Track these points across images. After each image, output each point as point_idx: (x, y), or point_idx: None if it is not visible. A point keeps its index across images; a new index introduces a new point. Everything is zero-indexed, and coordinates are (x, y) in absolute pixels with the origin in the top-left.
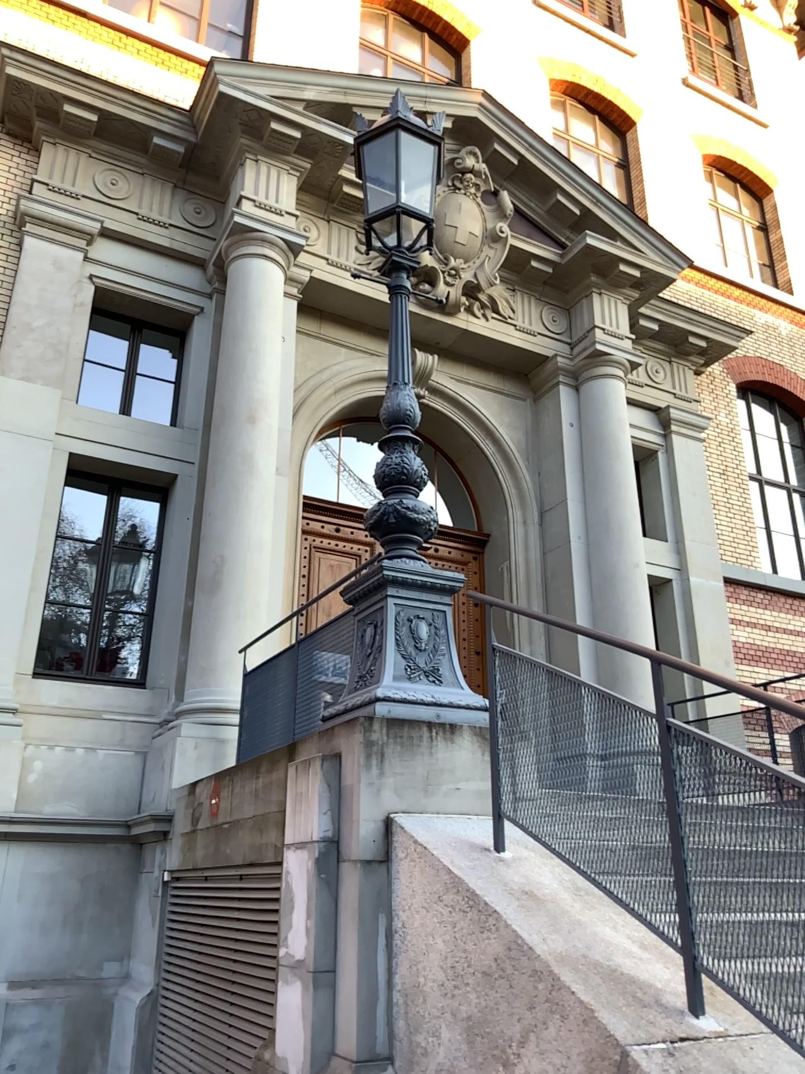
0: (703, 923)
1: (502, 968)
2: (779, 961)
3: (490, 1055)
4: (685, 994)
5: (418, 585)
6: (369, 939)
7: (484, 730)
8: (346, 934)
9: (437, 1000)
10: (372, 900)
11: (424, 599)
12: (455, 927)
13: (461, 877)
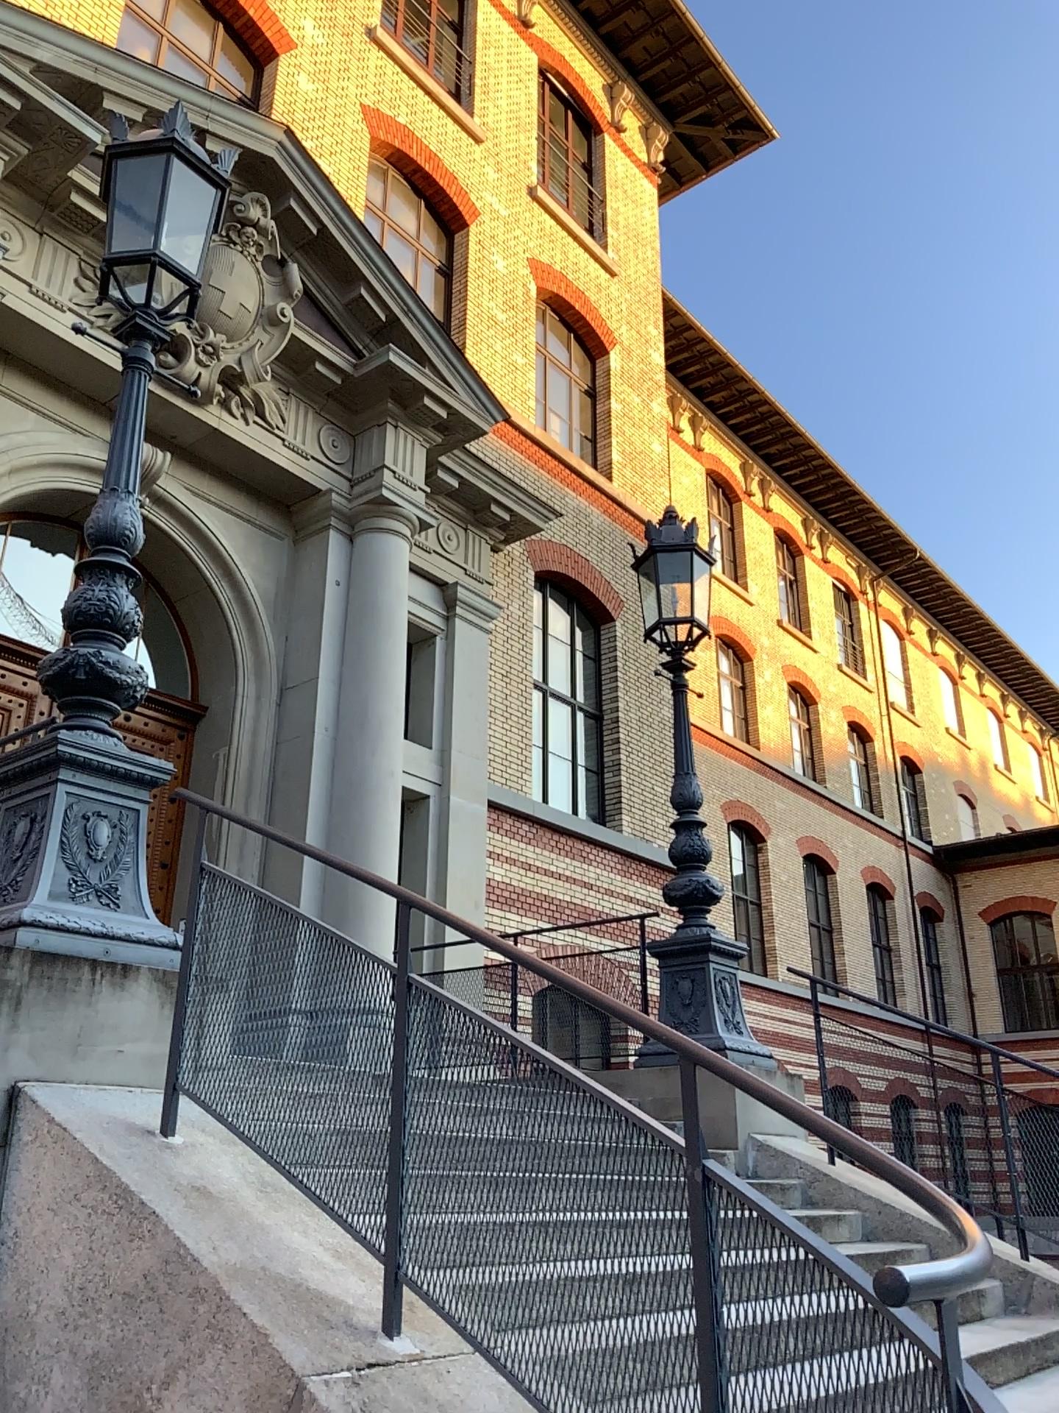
0: (416, 1225)
1: (151, 1290)
2: (494, 1268)
3: (117, 1406)
4: (380, 1312)
5: (104, 770)
6: None
7: (166, 973)
8: None
9: (49, 1337)
10: None
11: (109, 790)
12: (91, 1236)
13: (110, 1169)
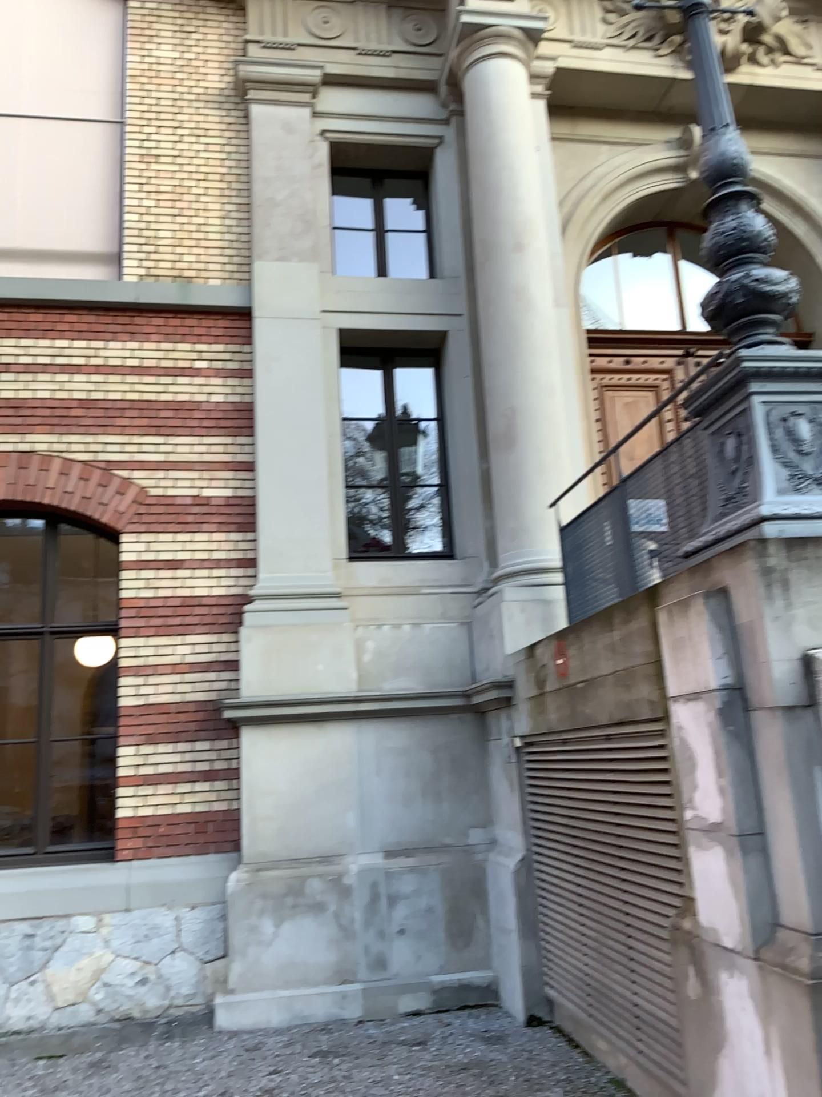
0: None
1: None
2: None
3: None
4: None
5: (787, 374)
6: (806, 796)
7: None
8: (774, 792)
9: None
10: (801, 751)
11: (797, 389)
12: None
13: None
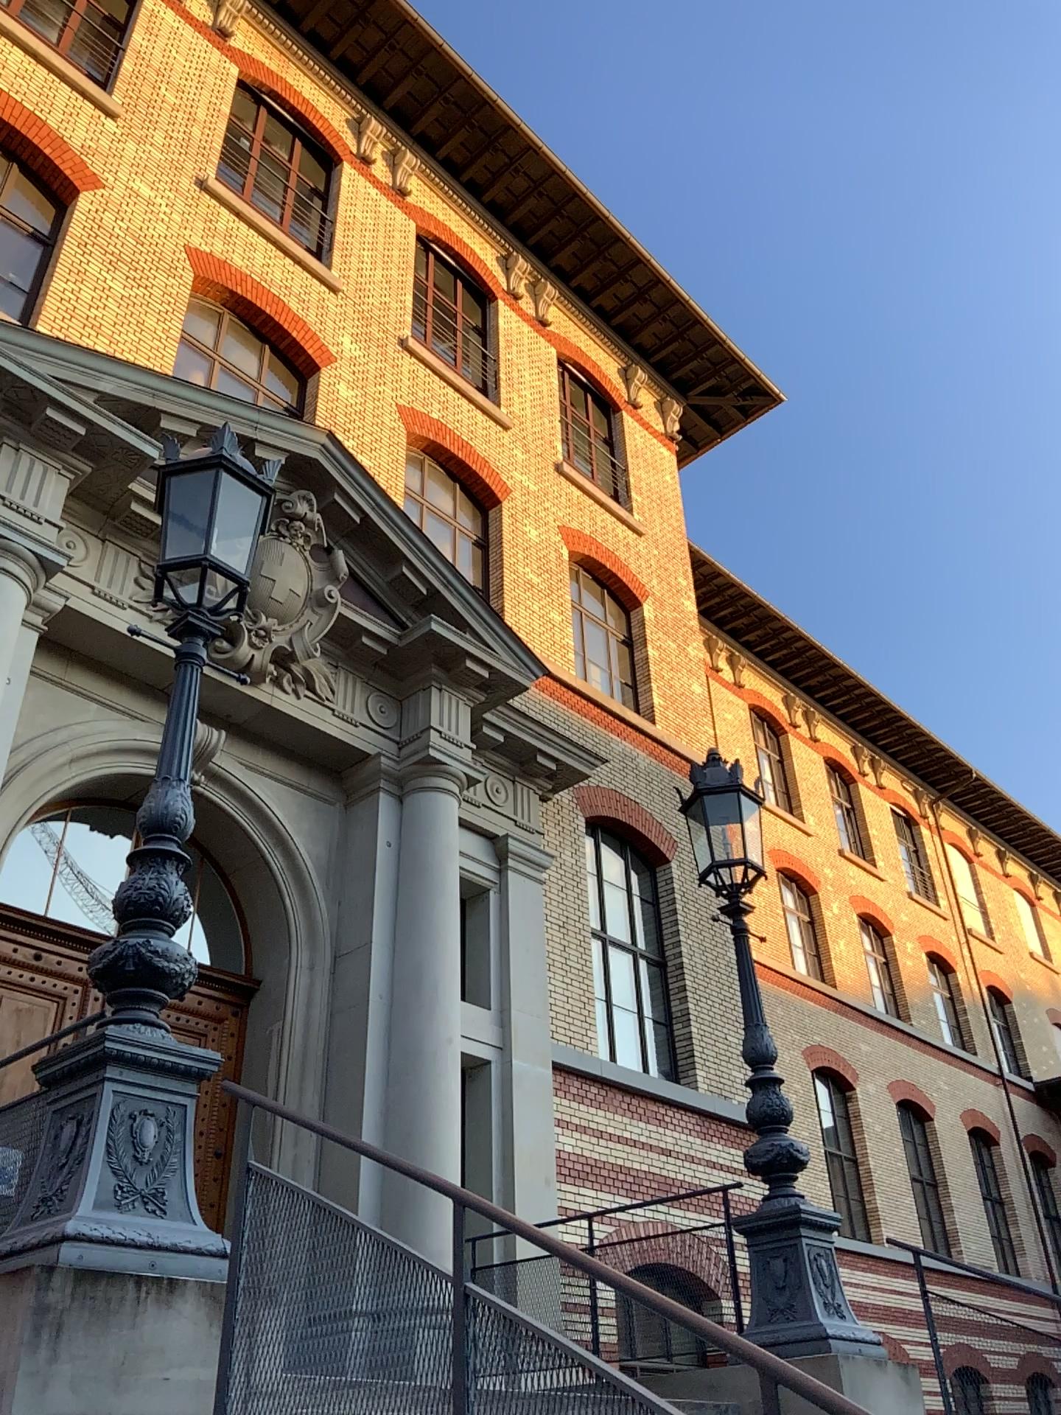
0: None
1: None
2: None
3: None
4: None
5: (152, 1064)
6: None
7: (215, 1285)
8: None
9: None
10: None
11: (157, 1085)
12: None
13: None
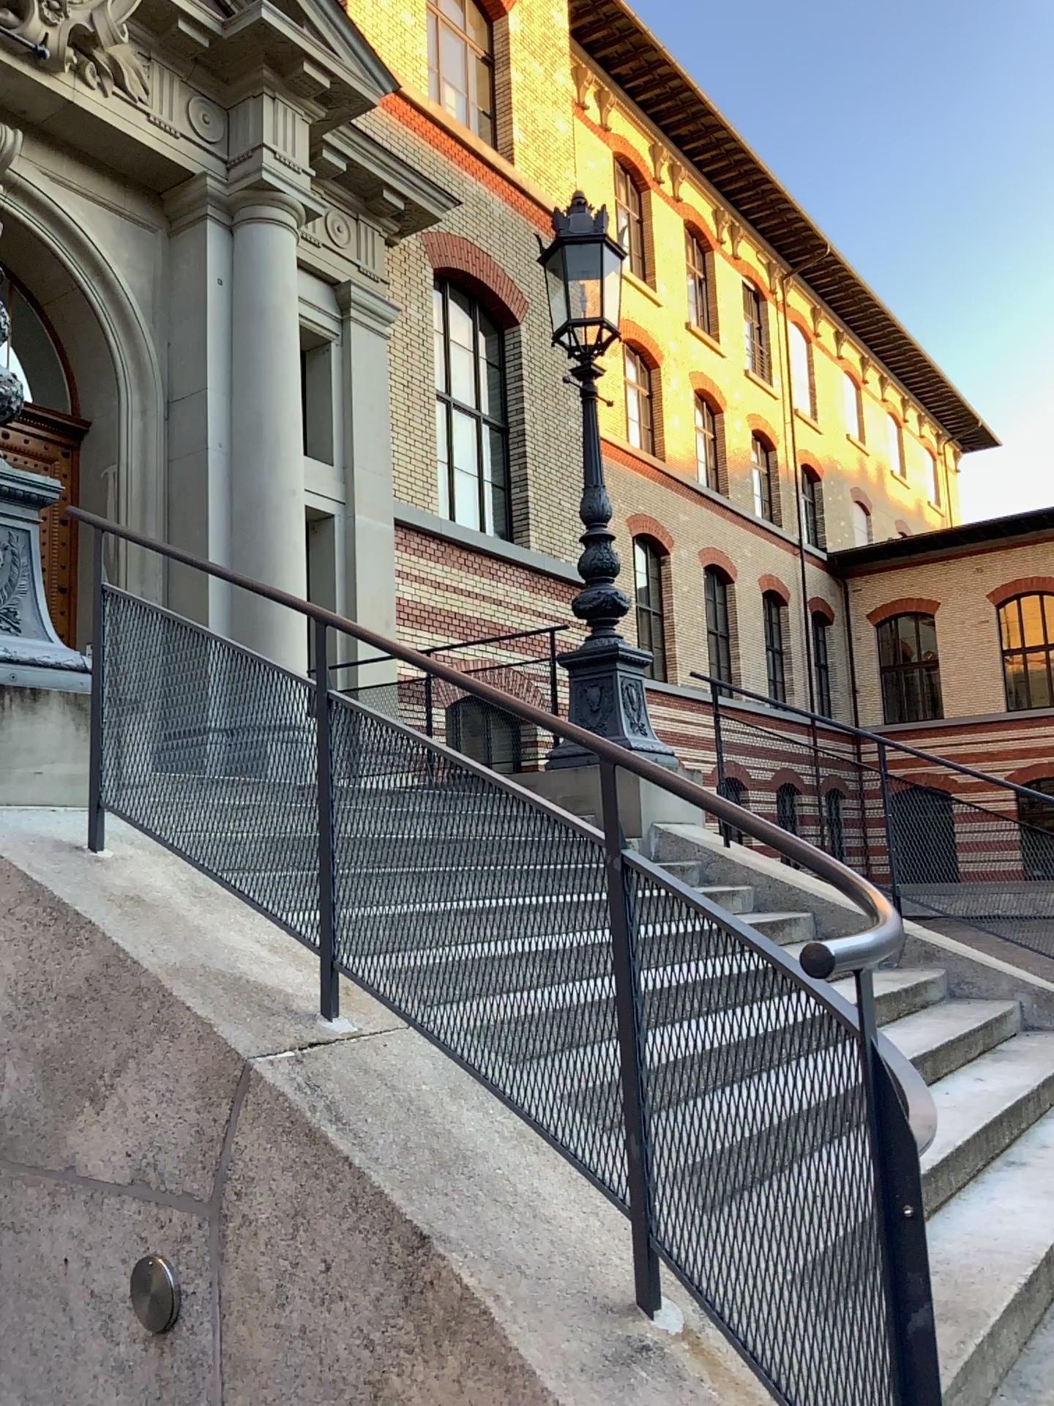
0: (347, 919)
1: (94, 988)
2: (424, 954)
3: (72, 1089)
4: (317, 996)
5: None
6: None
7: (78, 694)
8: None
9: None
10: None
11: None
12: (30, 943)
13: (42, 881)
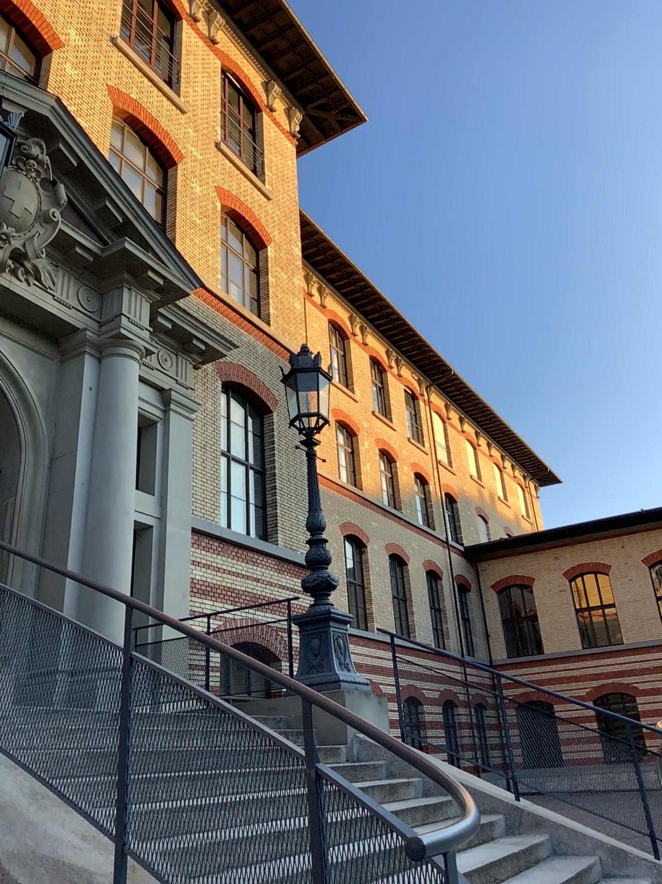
0: (135, 813)
1: None
2: (186, 838)
3: None
4: (112, 873)
5: None
6: None
7: None
8: None
9: None
10: None
11: None
12: None
13: None
